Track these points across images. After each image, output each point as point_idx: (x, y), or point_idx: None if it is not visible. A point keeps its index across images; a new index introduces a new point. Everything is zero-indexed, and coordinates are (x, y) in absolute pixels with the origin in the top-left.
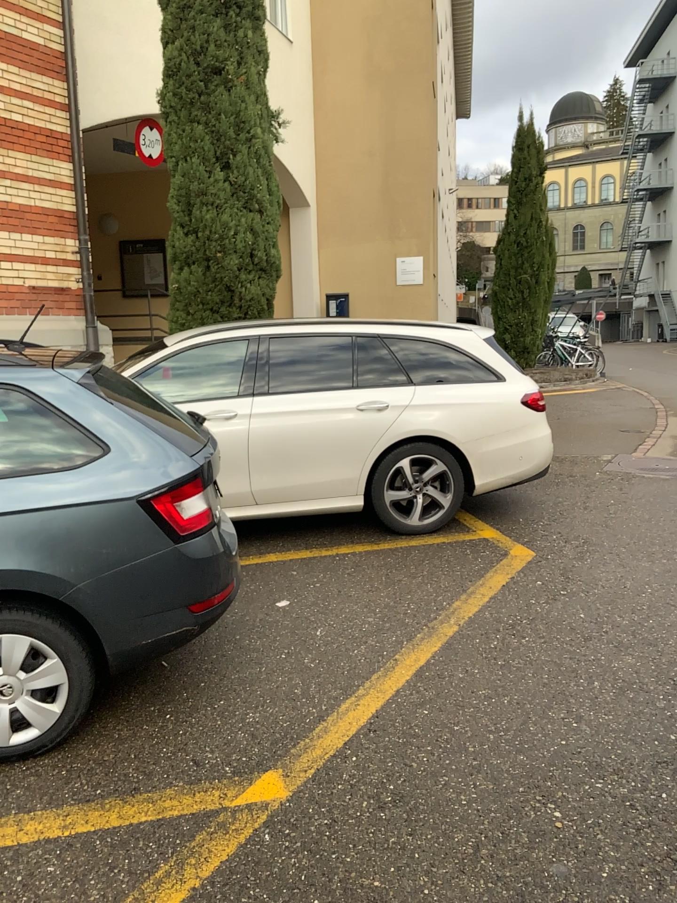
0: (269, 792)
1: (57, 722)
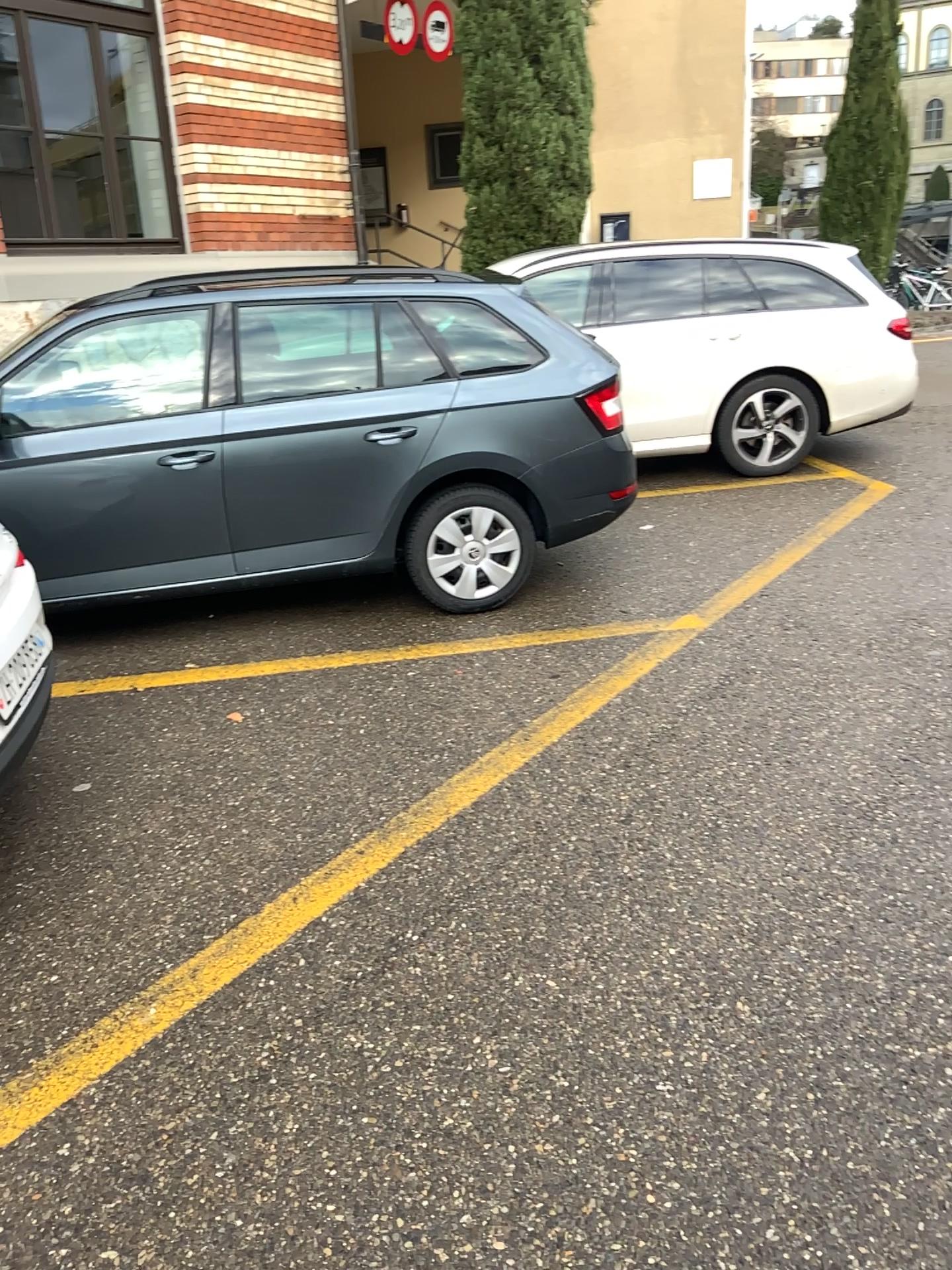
0: (698, 621)
1: (514, 580)
